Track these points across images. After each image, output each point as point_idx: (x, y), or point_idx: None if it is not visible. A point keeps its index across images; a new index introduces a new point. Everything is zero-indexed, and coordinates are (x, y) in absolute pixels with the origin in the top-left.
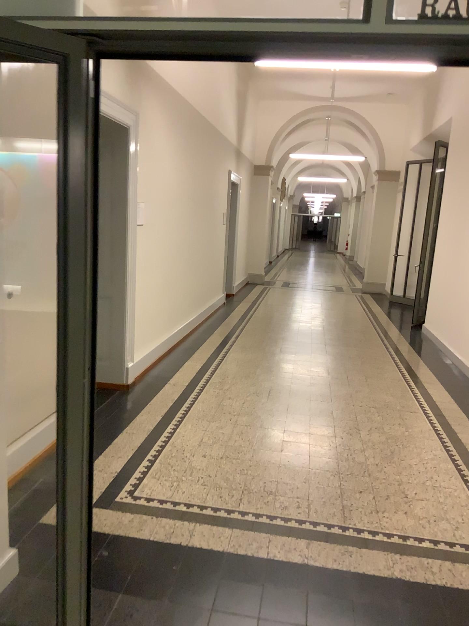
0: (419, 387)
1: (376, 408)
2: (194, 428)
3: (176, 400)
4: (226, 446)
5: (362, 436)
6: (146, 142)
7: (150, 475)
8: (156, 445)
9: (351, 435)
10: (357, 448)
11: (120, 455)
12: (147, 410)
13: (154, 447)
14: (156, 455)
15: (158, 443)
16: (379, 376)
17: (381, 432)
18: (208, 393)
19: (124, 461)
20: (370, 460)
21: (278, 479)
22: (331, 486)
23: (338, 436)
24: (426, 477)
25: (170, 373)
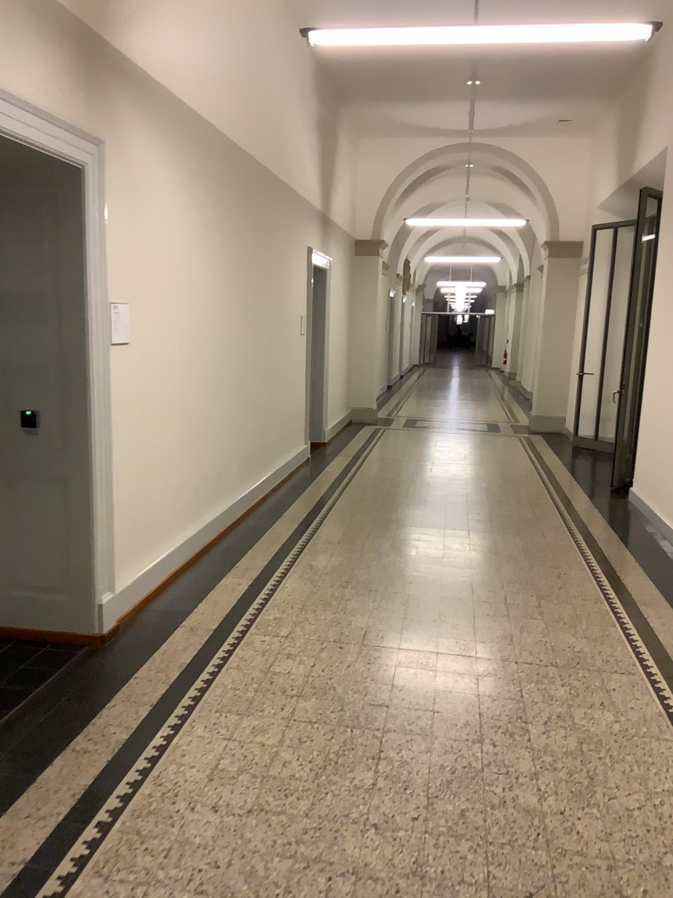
0: (634, 618)
1: (558, 669)
2: (208, 732)
3: (188, 666)
4: (264, 778)
5: (533, 739)
6: (125, 196)
7: (89, 873)
8: (123, 784)
9: (511, 739)
10: (522, 772)
11: (42, 815)
12: (127, 691)
13: (118, 788)
14: (114, 812)
15: (127, 777)
16: (561, 597)
17: (568, 727)
18: (250, 645)
19: (46, 833)
20: (549, 804)
21: (357, 870)
22: (467, 884)
23: (486, 742)
24: (665, 848)
25: (189, 604)
